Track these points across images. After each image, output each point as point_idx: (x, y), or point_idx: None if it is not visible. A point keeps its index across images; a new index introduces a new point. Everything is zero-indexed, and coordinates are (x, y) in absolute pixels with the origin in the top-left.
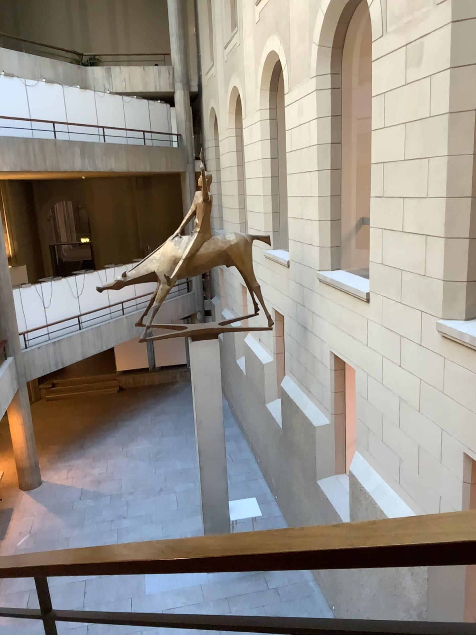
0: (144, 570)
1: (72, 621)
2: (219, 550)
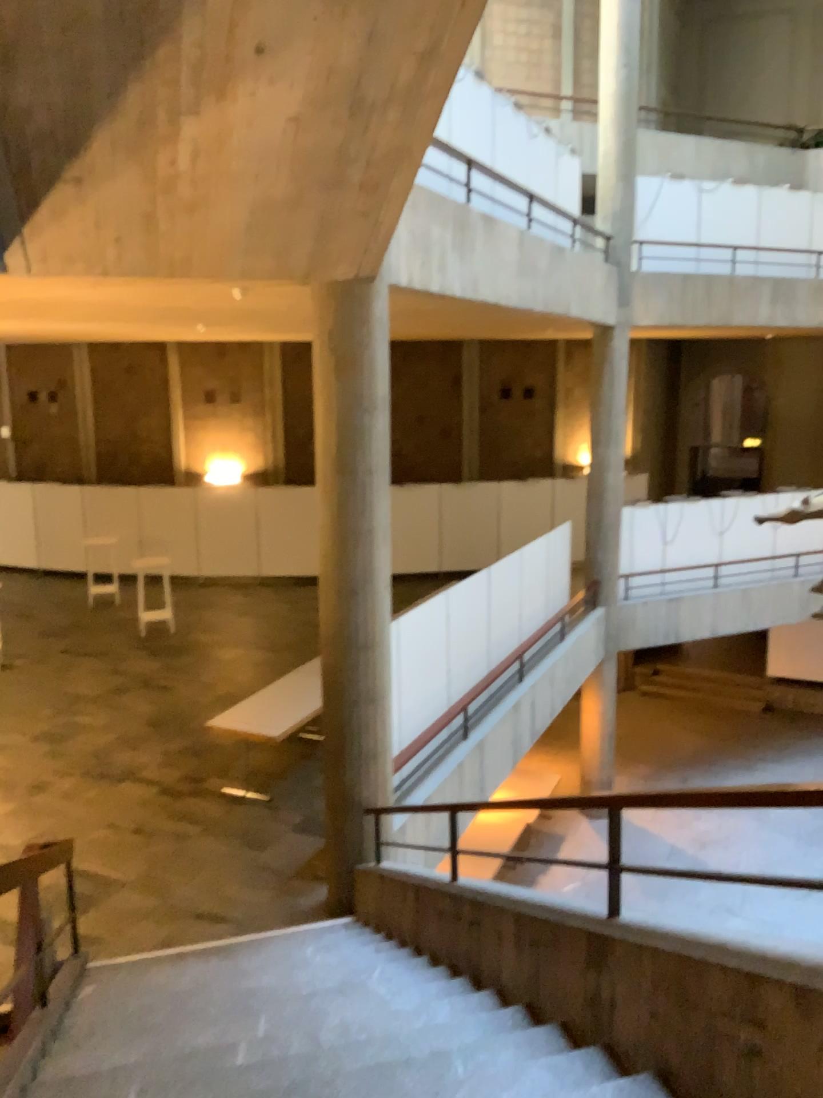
0: (742, 803)
1: (645, 877)
2: None
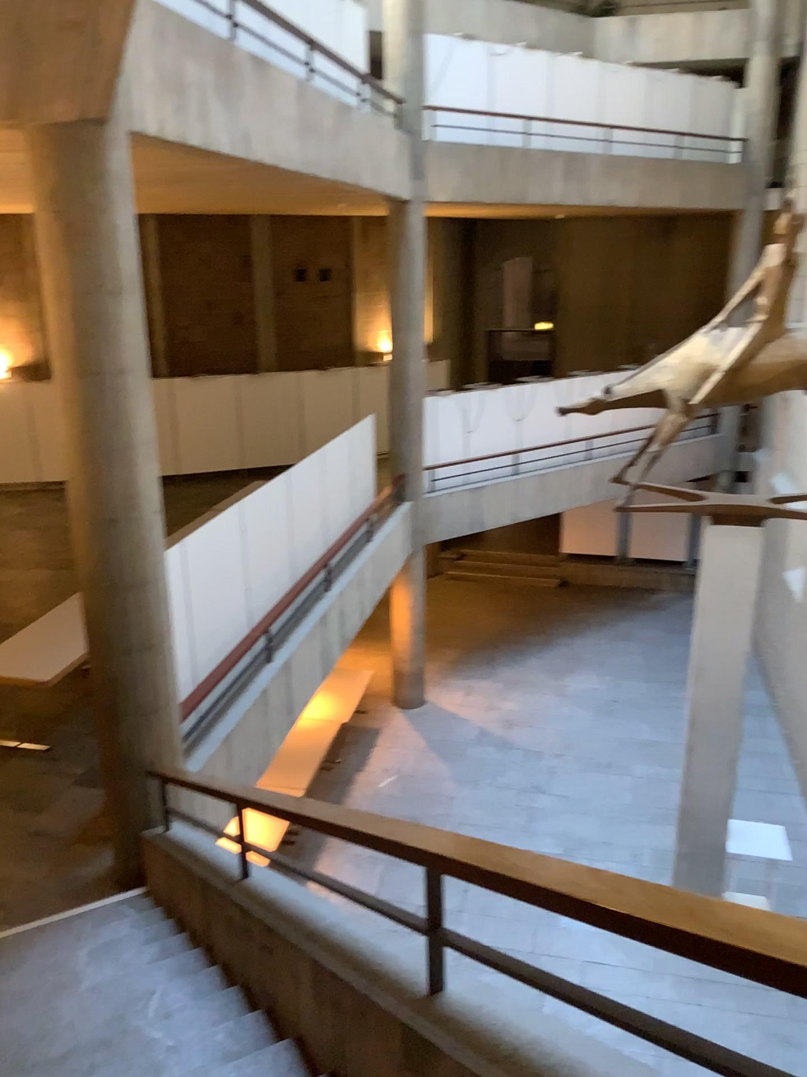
0: (634, 932)
1: (480, 957)
2: (798, 951)
